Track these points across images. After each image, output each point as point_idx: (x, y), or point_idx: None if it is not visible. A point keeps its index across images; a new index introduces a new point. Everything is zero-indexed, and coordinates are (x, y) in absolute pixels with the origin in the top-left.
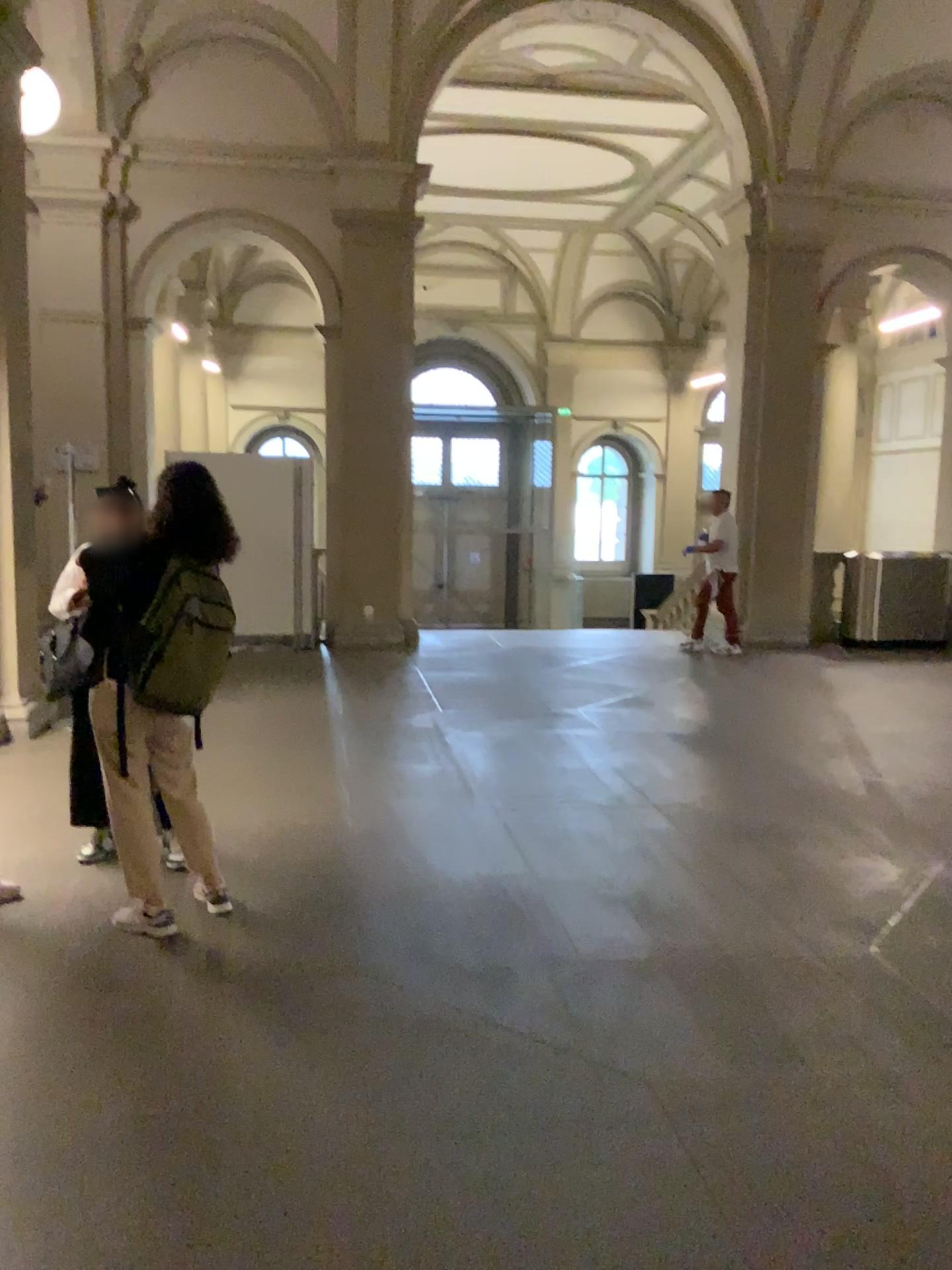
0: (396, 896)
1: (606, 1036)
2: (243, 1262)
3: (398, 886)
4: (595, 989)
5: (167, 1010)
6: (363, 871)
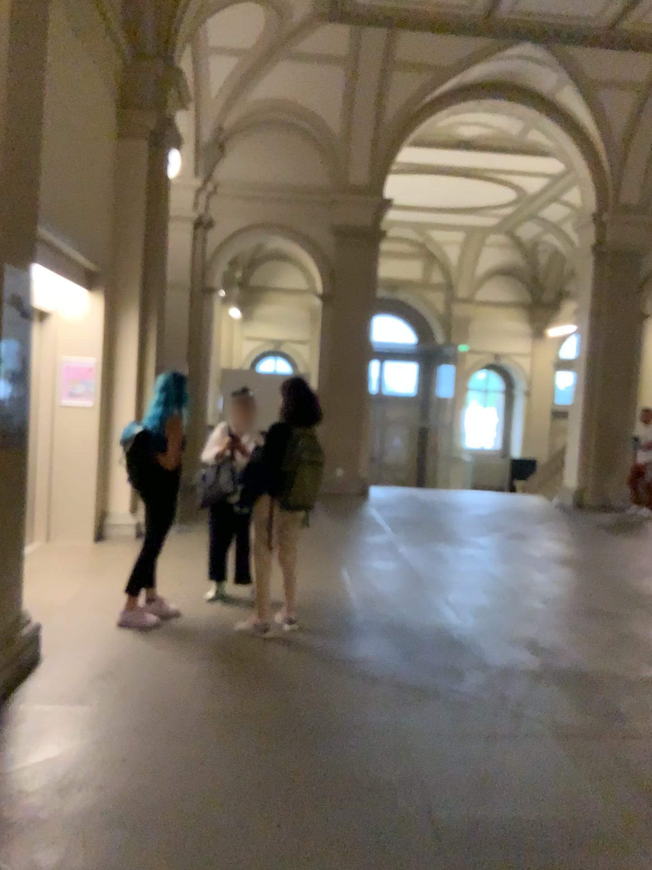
0: (386, 629)
1: (514, 701)
2: (346, 772)
3: (386, 624)
4: (506, 680)
5: (276, 671)
6: (365, 616)
